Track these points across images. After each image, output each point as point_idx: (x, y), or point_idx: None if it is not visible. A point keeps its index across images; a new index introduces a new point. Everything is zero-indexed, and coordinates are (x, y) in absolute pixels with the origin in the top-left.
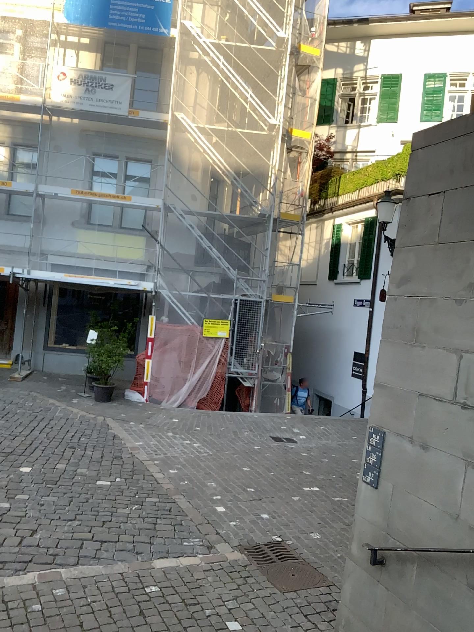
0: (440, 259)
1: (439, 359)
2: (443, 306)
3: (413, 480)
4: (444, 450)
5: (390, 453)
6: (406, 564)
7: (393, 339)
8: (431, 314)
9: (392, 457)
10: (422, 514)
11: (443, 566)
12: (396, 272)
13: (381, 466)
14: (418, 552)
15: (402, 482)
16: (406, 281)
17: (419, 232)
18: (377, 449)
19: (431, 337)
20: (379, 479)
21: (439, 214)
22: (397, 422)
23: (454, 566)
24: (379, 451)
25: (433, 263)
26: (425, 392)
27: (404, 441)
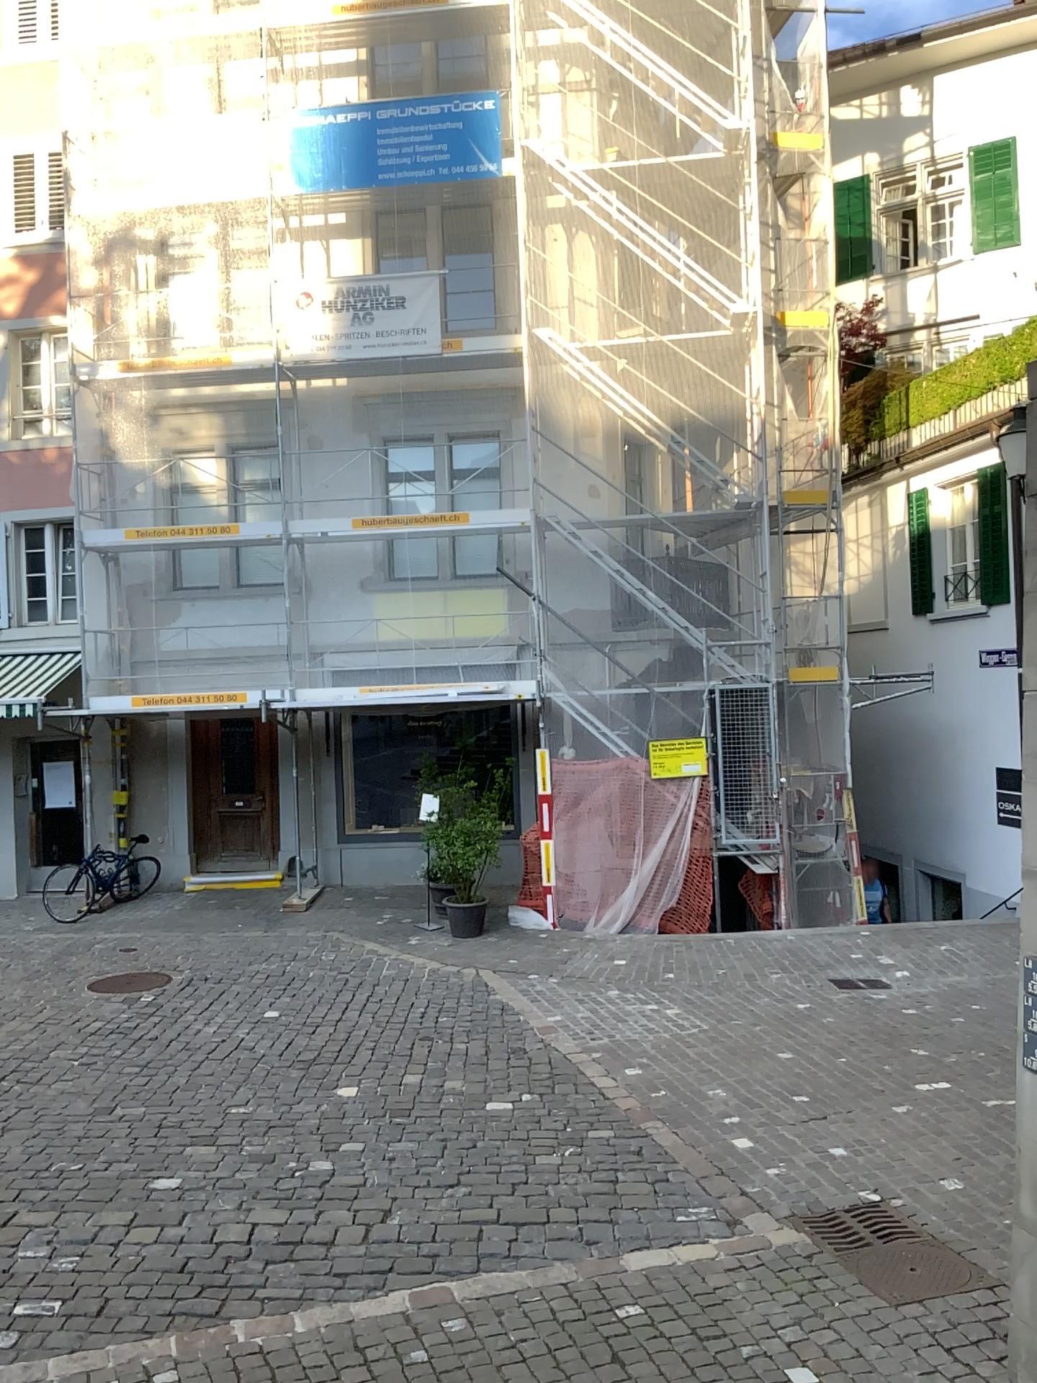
0: None
1: None
2: None
3: None
4: None
5: None
6: None
7: None
8: None
9: None
10: None
11: None
12: (1032, 644)
13: None
14: None
15: None
16: None
17: None
18: None
19: None
20: None
21: None
22: None
23: None
24: None
25: None
26: None
27: None
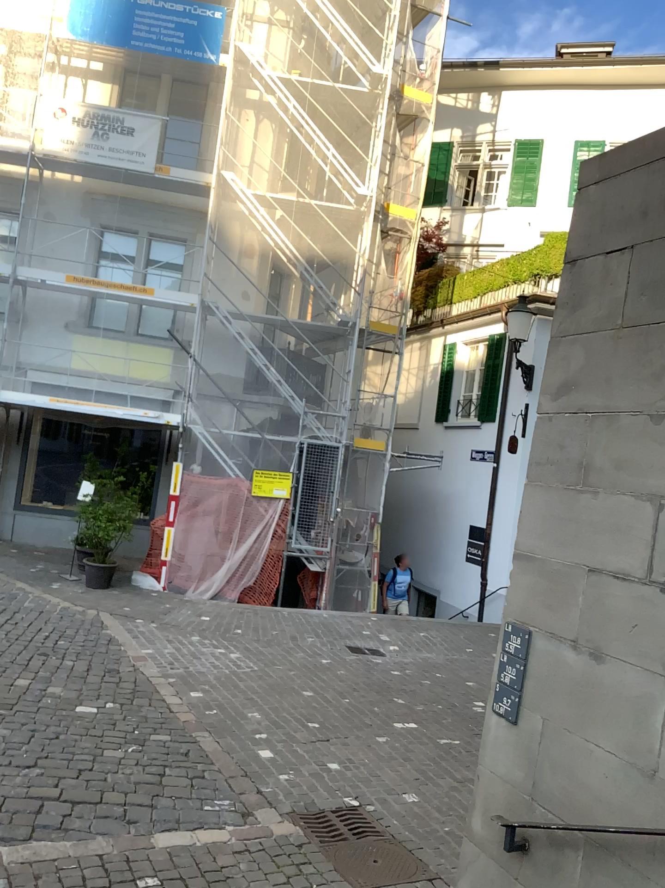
0: (626, 351)
1: (624, 510)
2: (631, 426)
3: (577, 710)
4: (631, 660)
5: (539, 665)
6: (565, 851)
7: (545, 482)
8: (610, 439)
9: (543, 672)
10: (594, 768)
11: (629, 857)
12: (552, 376)
13: (524, 686)
14: (586, 831)
15: (559, 714)
16: (569, 388)
17: (591, 312)
18: (517, 659)
19: (611, 475)
20: (520, 708)
21: (625, 281)
22: (552, 615)
23: (648, 857)
24: (521, 662)
25: (614, 357)
26: (600, 564)
27: (563, 645)
